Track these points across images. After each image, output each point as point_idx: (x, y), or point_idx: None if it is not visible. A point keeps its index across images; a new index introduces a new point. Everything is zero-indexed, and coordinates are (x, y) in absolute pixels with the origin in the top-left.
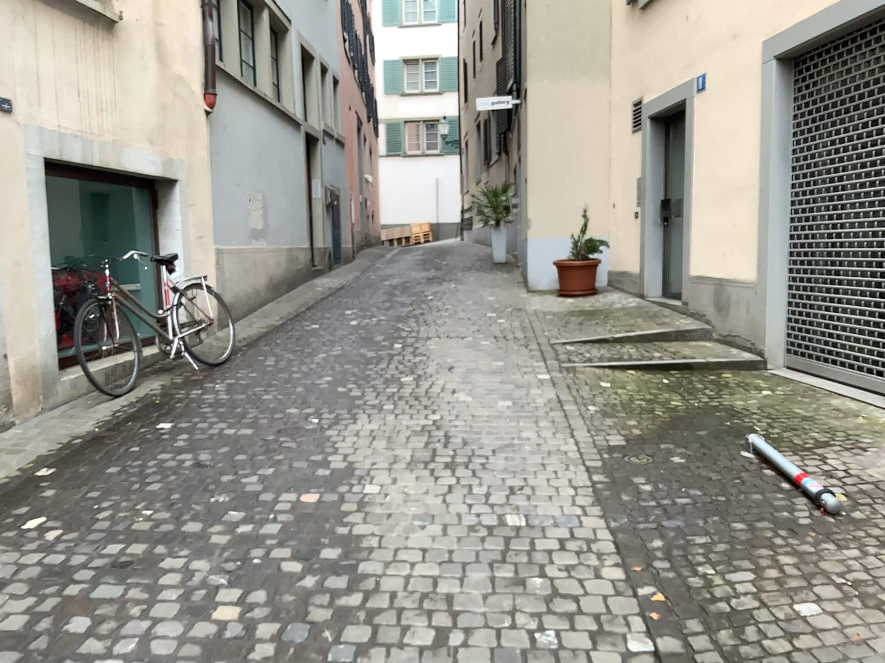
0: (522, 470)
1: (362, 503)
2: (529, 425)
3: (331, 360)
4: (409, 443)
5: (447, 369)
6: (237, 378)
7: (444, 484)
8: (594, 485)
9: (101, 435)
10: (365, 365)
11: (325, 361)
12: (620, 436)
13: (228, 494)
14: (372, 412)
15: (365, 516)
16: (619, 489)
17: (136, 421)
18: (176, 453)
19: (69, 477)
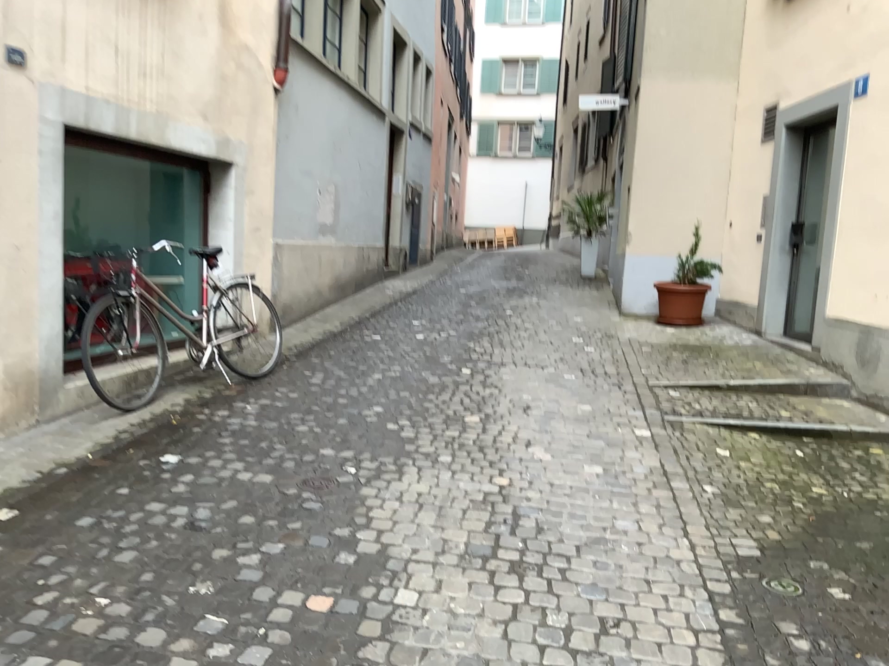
0: (616, 588)
1: (391, 621)
2: (625, 509)
3: (386, 383)
4: (465, 521)
5: (522, 410)
6: (275, 398)
7: (507, 601)
8: (723, 630)
9: (92, 465)
10: (425, 396)
11: (379, 384)
12: (751, 540)
13: (214, 582)
14: (425, 465)
15: (391, 647)
16: (760, 642)
17: (139, 448)
18: (170, 504)
19: (28, 527)
